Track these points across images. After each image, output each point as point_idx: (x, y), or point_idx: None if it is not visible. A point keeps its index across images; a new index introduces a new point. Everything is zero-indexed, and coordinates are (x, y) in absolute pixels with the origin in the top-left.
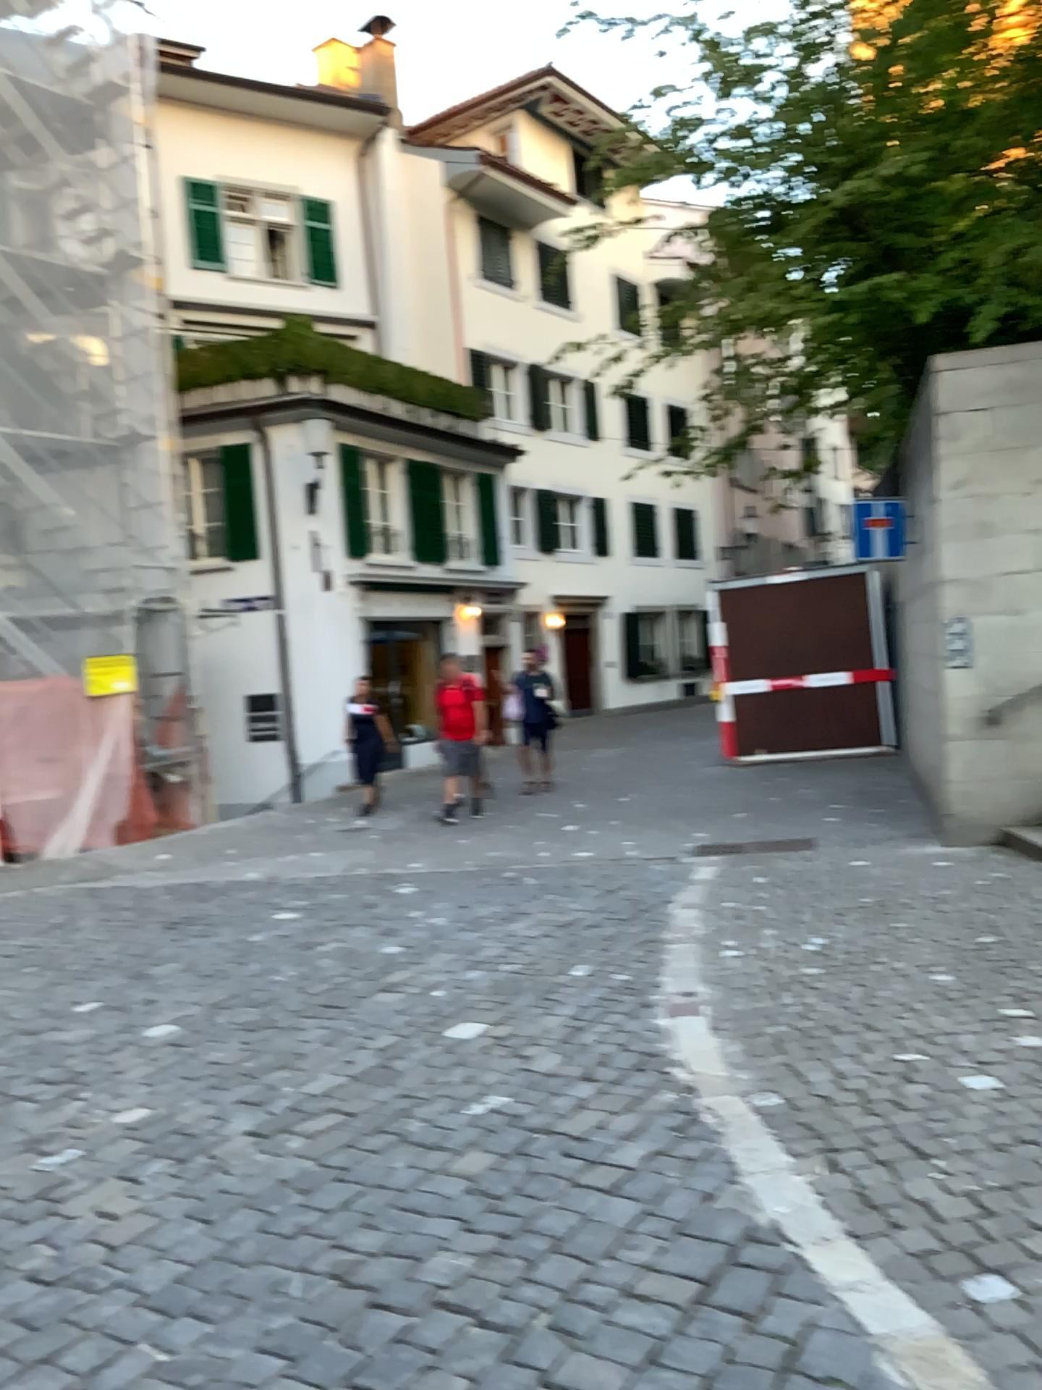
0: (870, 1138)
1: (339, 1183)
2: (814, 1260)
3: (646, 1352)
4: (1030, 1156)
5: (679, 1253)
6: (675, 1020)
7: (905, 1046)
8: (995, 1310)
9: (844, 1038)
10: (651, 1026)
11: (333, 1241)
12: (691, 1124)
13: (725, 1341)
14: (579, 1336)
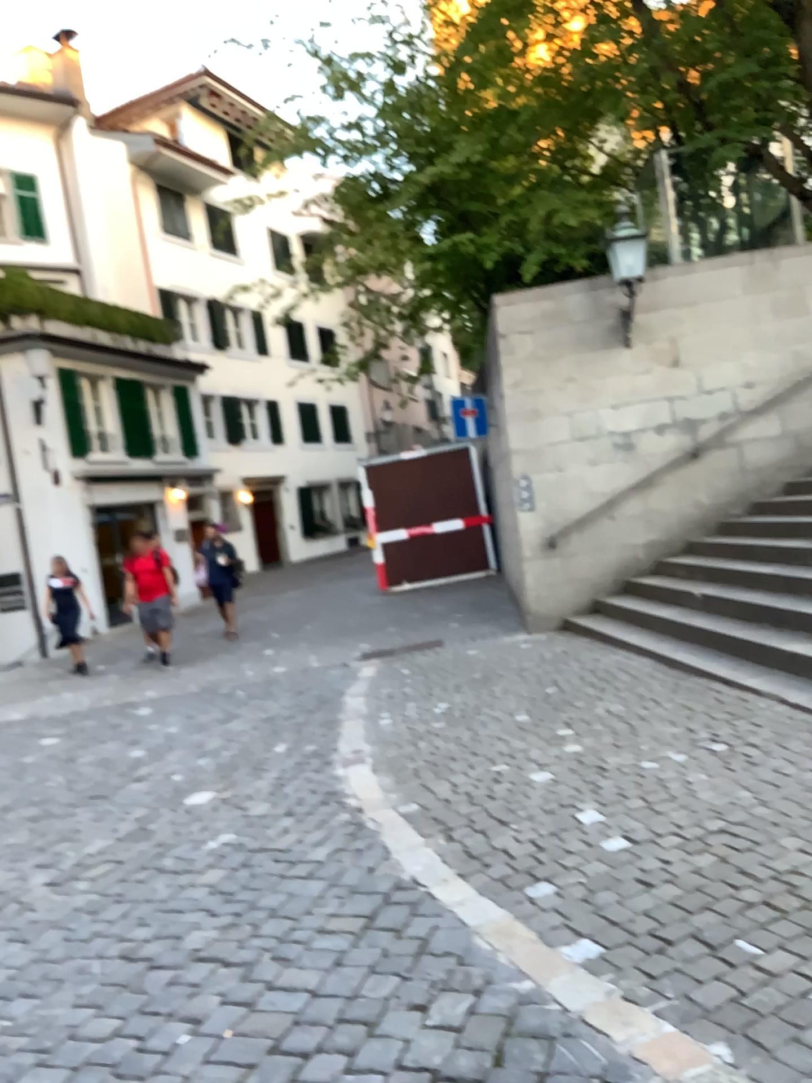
0: (473, 819)
1: (118, 902)
2: (436, 891)
3: (332, 958)
4: (568, 813)
5: (352, 903)
6: (348, 770)
7: (497, 763)
8: (541, 898)
9: (459, 764)
10: (331, 776)
11: (118, 936)
12: (359, 830)
13: (382, 943)
14: (290, 958)
